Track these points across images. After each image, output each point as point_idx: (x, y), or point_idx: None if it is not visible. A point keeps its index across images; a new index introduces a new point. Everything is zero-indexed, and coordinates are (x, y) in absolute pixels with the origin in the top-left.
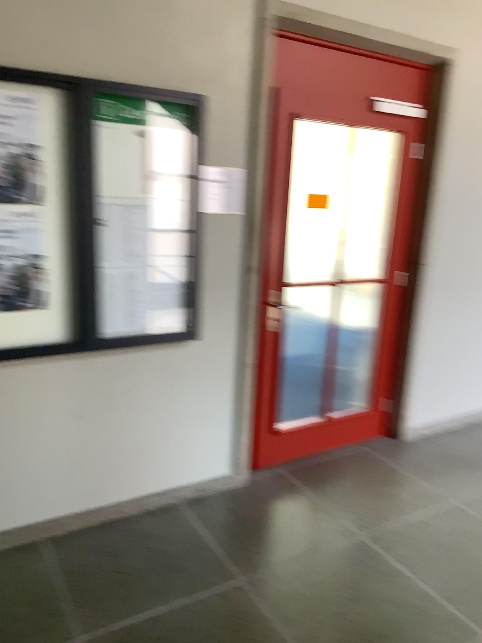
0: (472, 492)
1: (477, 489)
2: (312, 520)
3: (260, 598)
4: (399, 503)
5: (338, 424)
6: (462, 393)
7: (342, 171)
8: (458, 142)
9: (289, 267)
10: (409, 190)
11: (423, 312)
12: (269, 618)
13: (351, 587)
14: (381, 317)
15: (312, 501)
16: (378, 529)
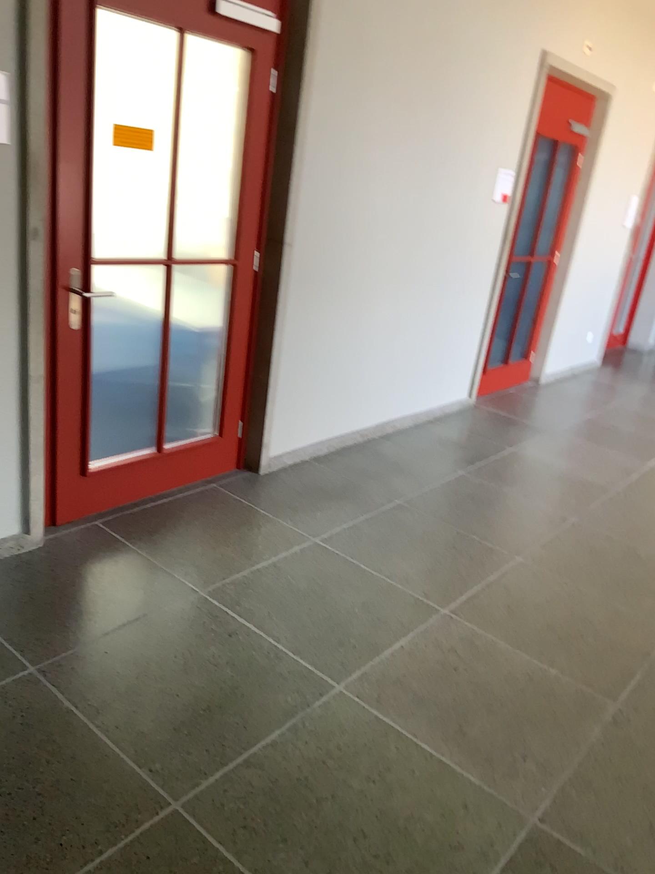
0: (339, 528)
1: (346, 524)
2: (138, 582)
3: (61, 688)
4: (252, 549)
5: (176, 457)
6: (333, 412)
7: (170, 99)
8: (328, 76)
9: (96, 236)
10: (267, 137)
11: (285, 307)
12: (71, 711)
13: (185, 657)
14: (232, 314)
15: (138, 560)
16: (225, 584)
